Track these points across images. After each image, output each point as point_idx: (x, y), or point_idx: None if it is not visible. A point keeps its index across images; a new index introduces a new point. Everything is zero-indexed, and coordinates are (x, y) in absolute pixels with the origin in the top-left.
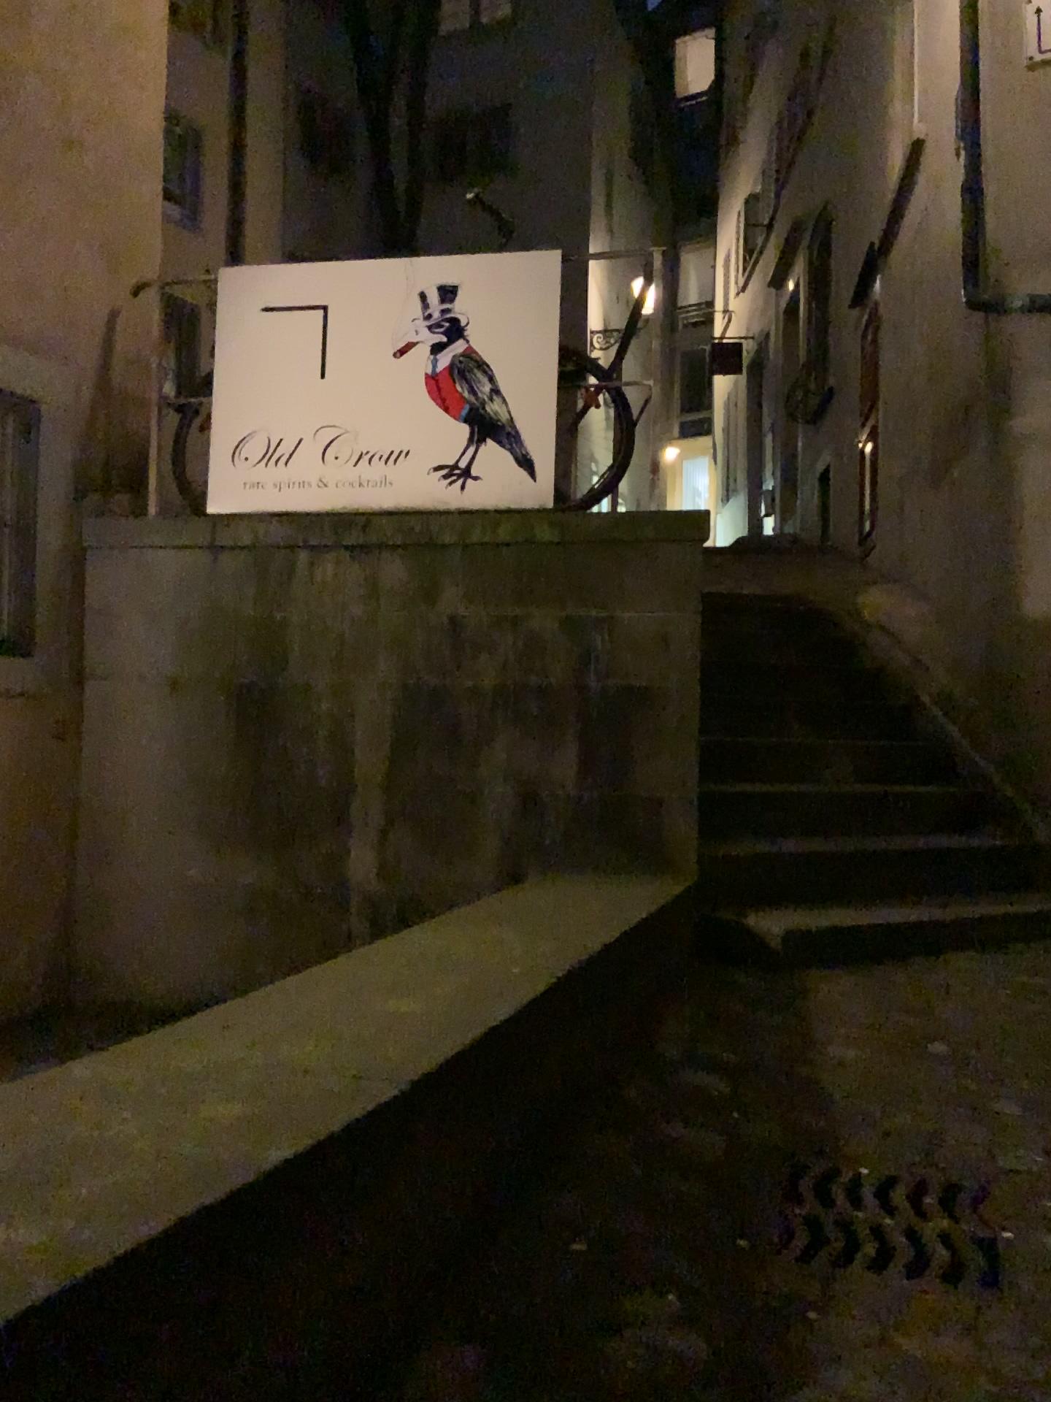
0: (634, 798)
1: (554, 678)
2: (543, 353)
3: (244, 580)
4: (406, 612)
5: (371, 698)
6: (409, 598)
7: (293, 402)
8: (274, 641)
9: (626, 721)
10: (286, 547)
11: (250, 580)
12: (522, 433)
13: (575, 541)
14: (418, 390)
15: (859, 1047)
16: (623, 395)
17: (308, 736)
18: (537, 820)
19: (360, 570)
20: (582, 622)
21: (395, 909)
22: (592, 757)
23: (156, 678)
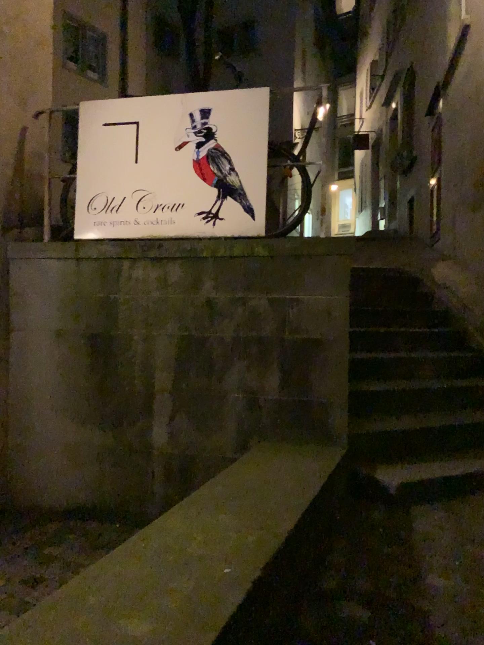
0: (311, 402)
1: (266, 333)
2: (259, 147)
3: (94, 277)
4: (183, 295)
5: (164, 343)
6: (184, 288)
7: (120, 177)
8: (110, 311)
9: (306, 358)
10: (116, 258)
11: (97, 277)
12: (247, 193)
13: (277, 255)
14: (189, 169)
15: (448, 580)
16: (305, 169)
17: (130, 364)
18: (256, 414)
19: (157, 271)
20: (281, 301)
21: (178, 460)
22: (287, 378)
23: (47, 331)
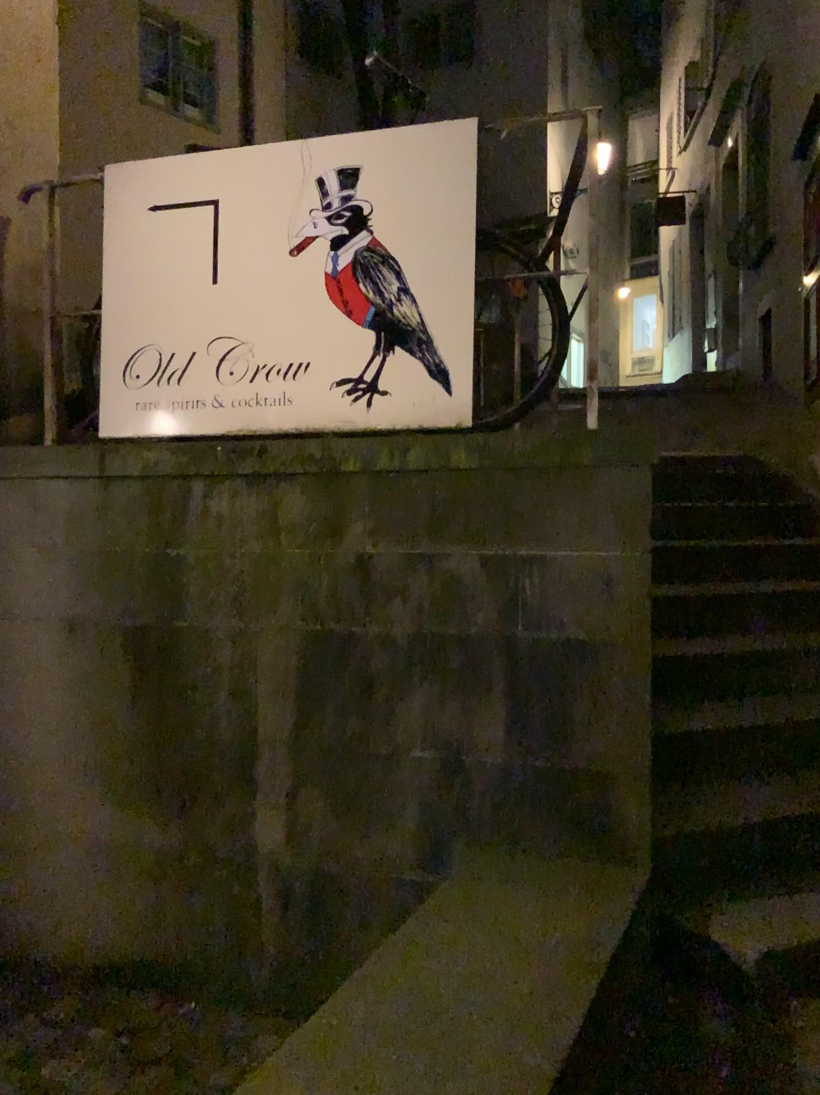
0: (576, 772)
1: (480, 627)
2: (461, 242)
3: (140, 512)
4: (312, 549)
5: (277, 646)
6: (314, 534)
7: (186, 311)
8: (172, 581)
9: (565, 681)
10: (182, 475)
11: (145, 512)
12: (438, 338)
13: (502, 467)
14: (320, 292)
15: None
16: (557, 285)
17: (212, 687)
18: (463, 791)
19: (261, 501)
20: (511, 562)
21: (310, 880)
22: (525, 720)
23: (54, 619)
